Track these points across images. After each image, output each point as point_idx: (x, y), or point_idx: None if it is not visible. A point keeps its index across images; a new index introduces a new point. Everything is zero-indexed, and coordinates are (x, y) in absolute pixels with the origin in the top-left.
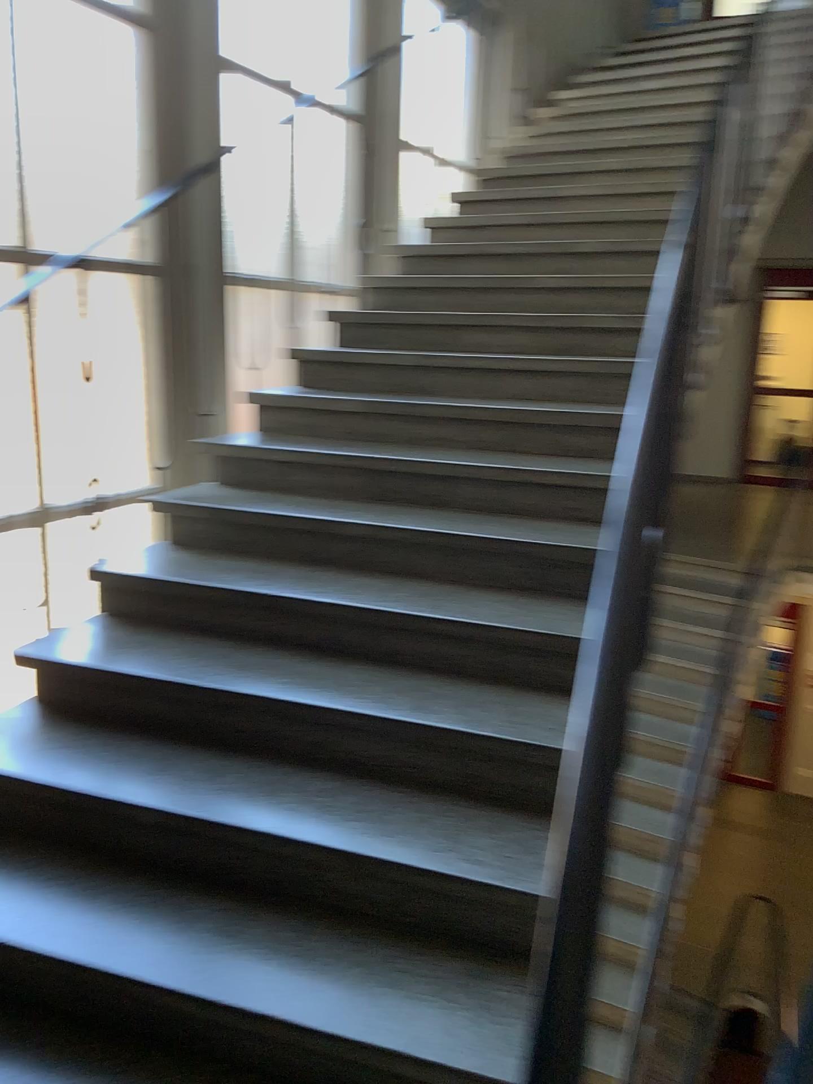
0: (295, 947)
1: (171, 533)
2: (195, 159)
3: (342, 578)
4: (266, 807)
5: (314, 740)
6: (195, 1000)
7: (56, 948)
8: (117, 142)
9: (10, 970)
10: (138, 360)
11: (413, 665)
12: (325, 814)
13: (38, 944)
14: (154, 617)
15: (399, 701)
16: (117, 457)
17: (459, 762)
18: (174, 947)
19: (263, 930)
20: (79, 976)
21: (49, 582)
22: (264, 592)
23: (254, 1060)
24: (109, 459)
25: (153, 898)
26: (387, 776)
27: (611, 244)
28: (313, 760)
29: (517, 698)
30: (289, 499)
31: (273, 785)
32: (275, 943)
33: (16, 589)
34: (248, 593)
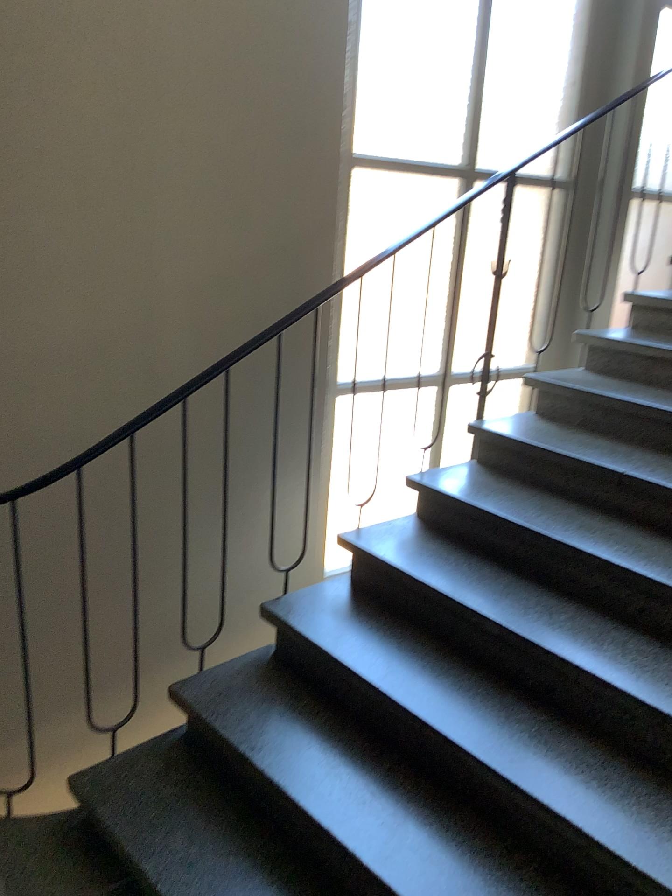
0: (593, 769)
1: (540, 405)
2: (613, 87)
3: None
4: (586, 647)
5: (638, 603)
6: (504, 778)
7: (408, 701)
8: (549, 76)
9: (375, 705)
10: (535, 260)
11: None
12: (638, 668)
13: (396, 693)
14: (516, 471)
15: None
16: (506, 338)
17: None
18: (494, 732)
19: (567, 745)
20: (421, 727)
21: (440, 429)
22: (613, 468)
23: (543, 843)
24: (500, 339)
25: (482, 689)
26: None
27: None
28: (634, 620)
29: None
30: (649, 392)
31: (595, 631)
32: (576, 759)
33: (415, 430)
34: (599, 466)
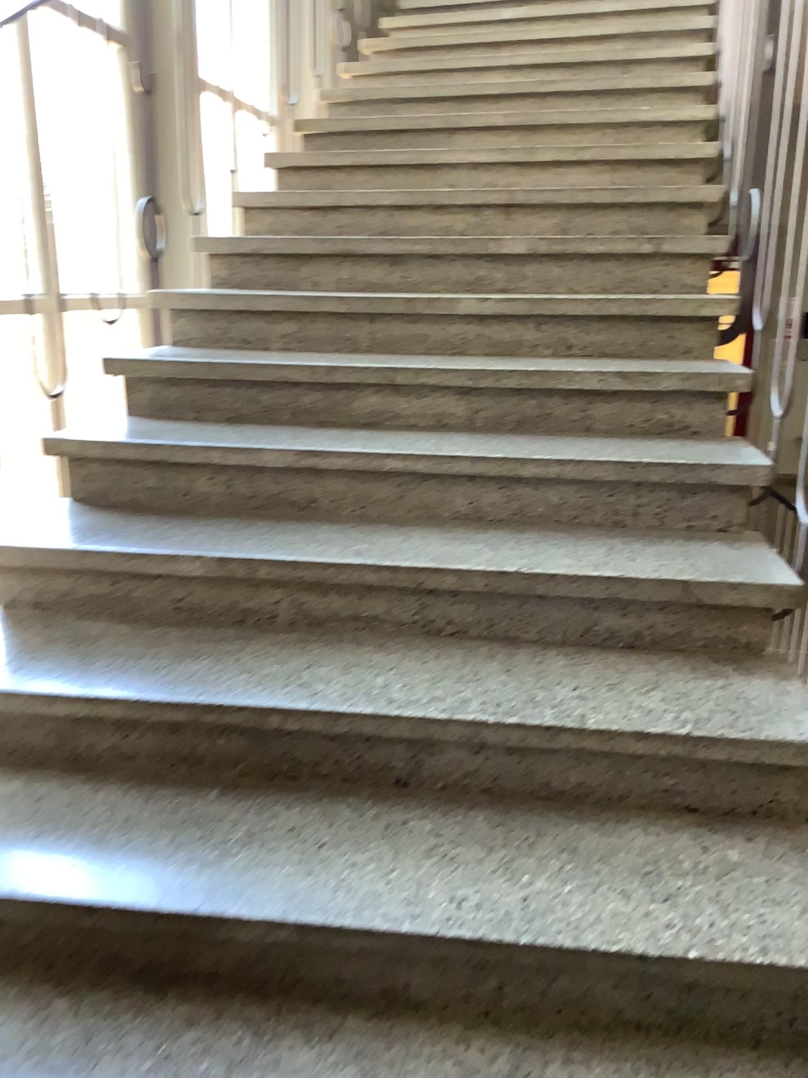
0: None
1: None
2: None
3: (241, 1052)
4: None
5: None
6: None
7: None
8: None
9: None
10: None
11: None
12: None
13: None
14: None
15: None
16: None
17: None
18: None
19: None
20: None
21: None
22: None
23: None
24: None
25: None
26: None
27: (542, 242)
28: None
29: None
30: (93, 816)
31: None
32: None
33: None
34: None
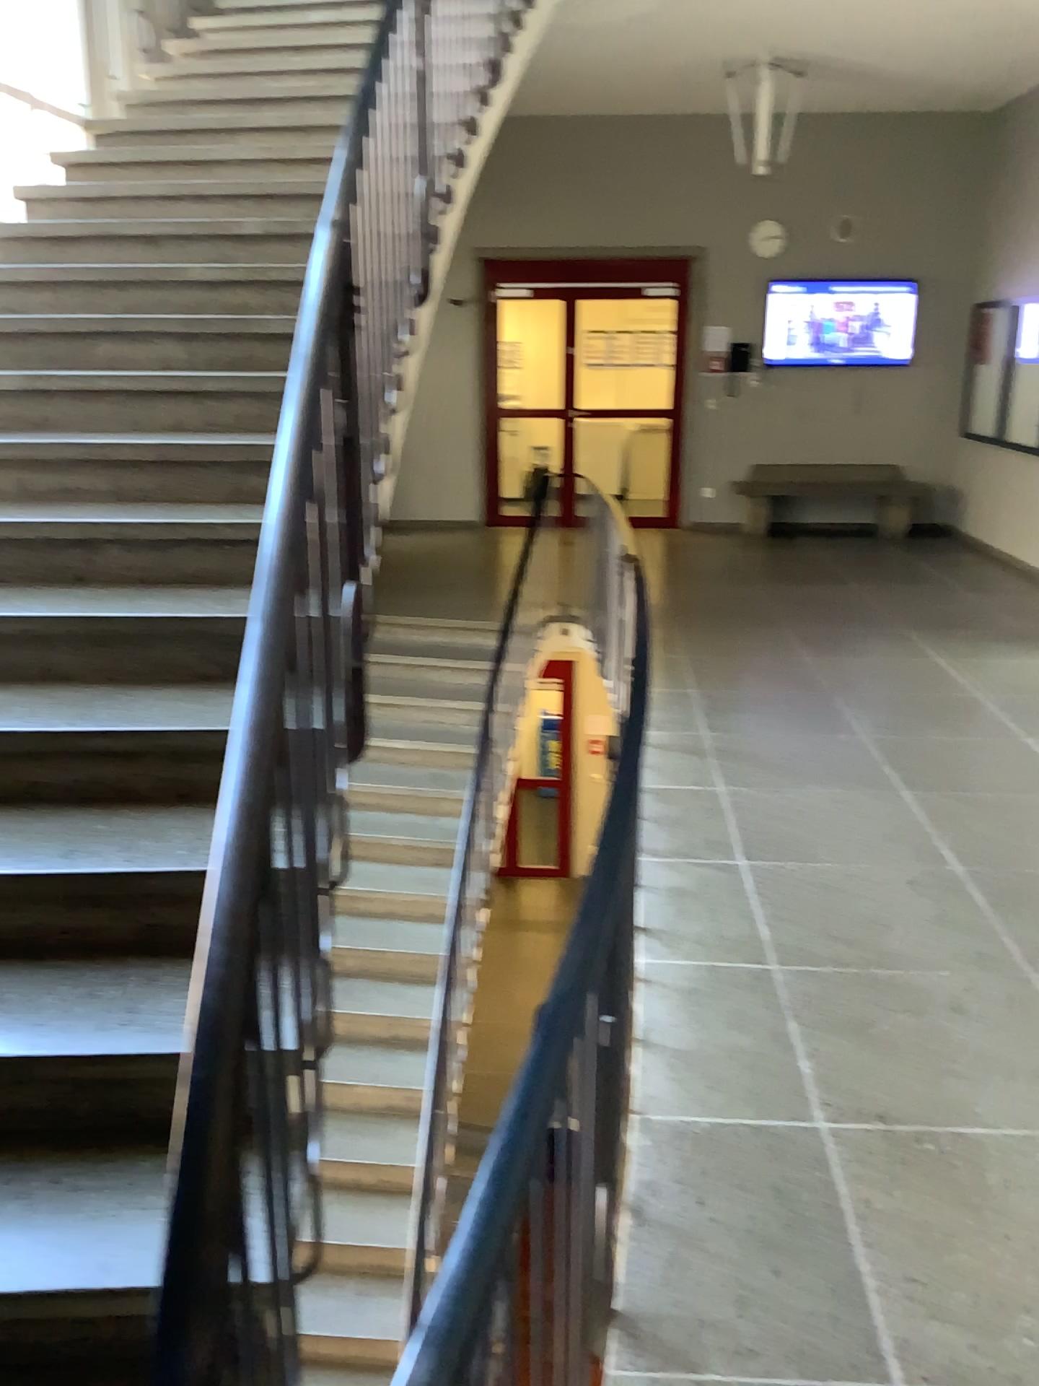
0: None
1: None
2: None
3: None
4: None
5: None
6: None
7: None
8: None
9: None
10: None
11: (62, 799)
12: None
13: None
14: None
15: (42, 850)
16: None
17: (132, 914)
18: None
19: None
20: None
21: None
22: None
23: None
24: None
25: None
26: (36, 951)
27: (287, 225)
28: None
29: (203, 820)
30: None
31: None
32: None
33: None
34: None
